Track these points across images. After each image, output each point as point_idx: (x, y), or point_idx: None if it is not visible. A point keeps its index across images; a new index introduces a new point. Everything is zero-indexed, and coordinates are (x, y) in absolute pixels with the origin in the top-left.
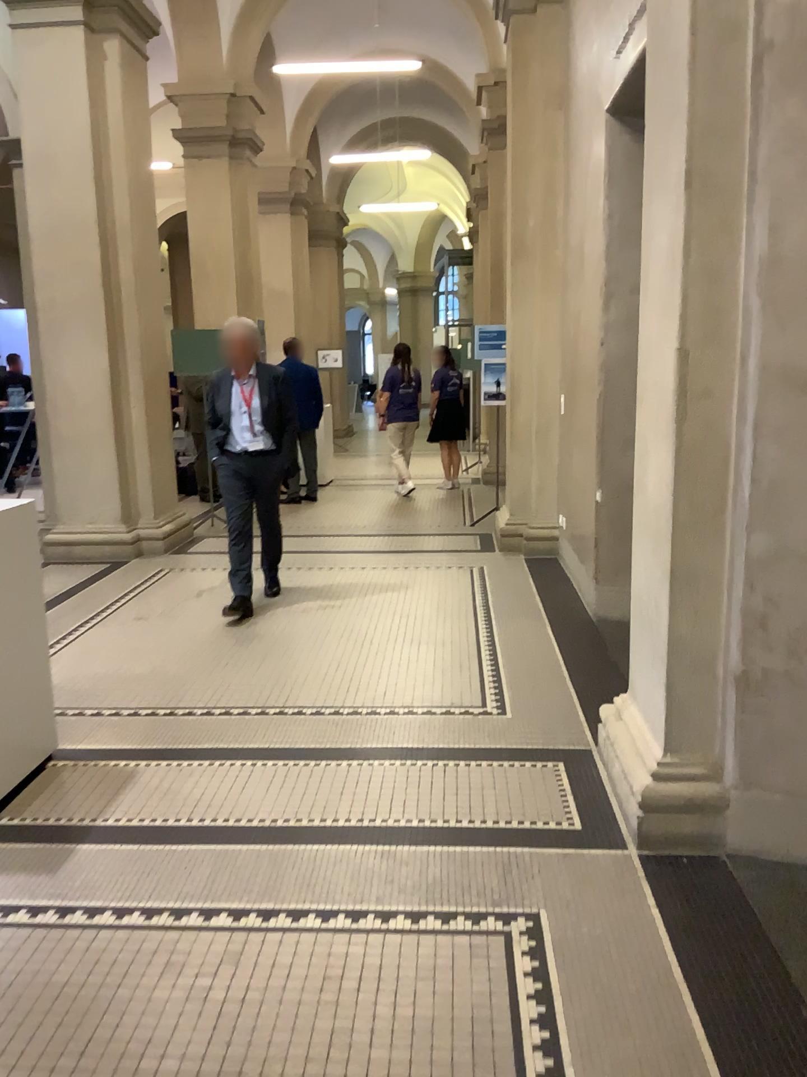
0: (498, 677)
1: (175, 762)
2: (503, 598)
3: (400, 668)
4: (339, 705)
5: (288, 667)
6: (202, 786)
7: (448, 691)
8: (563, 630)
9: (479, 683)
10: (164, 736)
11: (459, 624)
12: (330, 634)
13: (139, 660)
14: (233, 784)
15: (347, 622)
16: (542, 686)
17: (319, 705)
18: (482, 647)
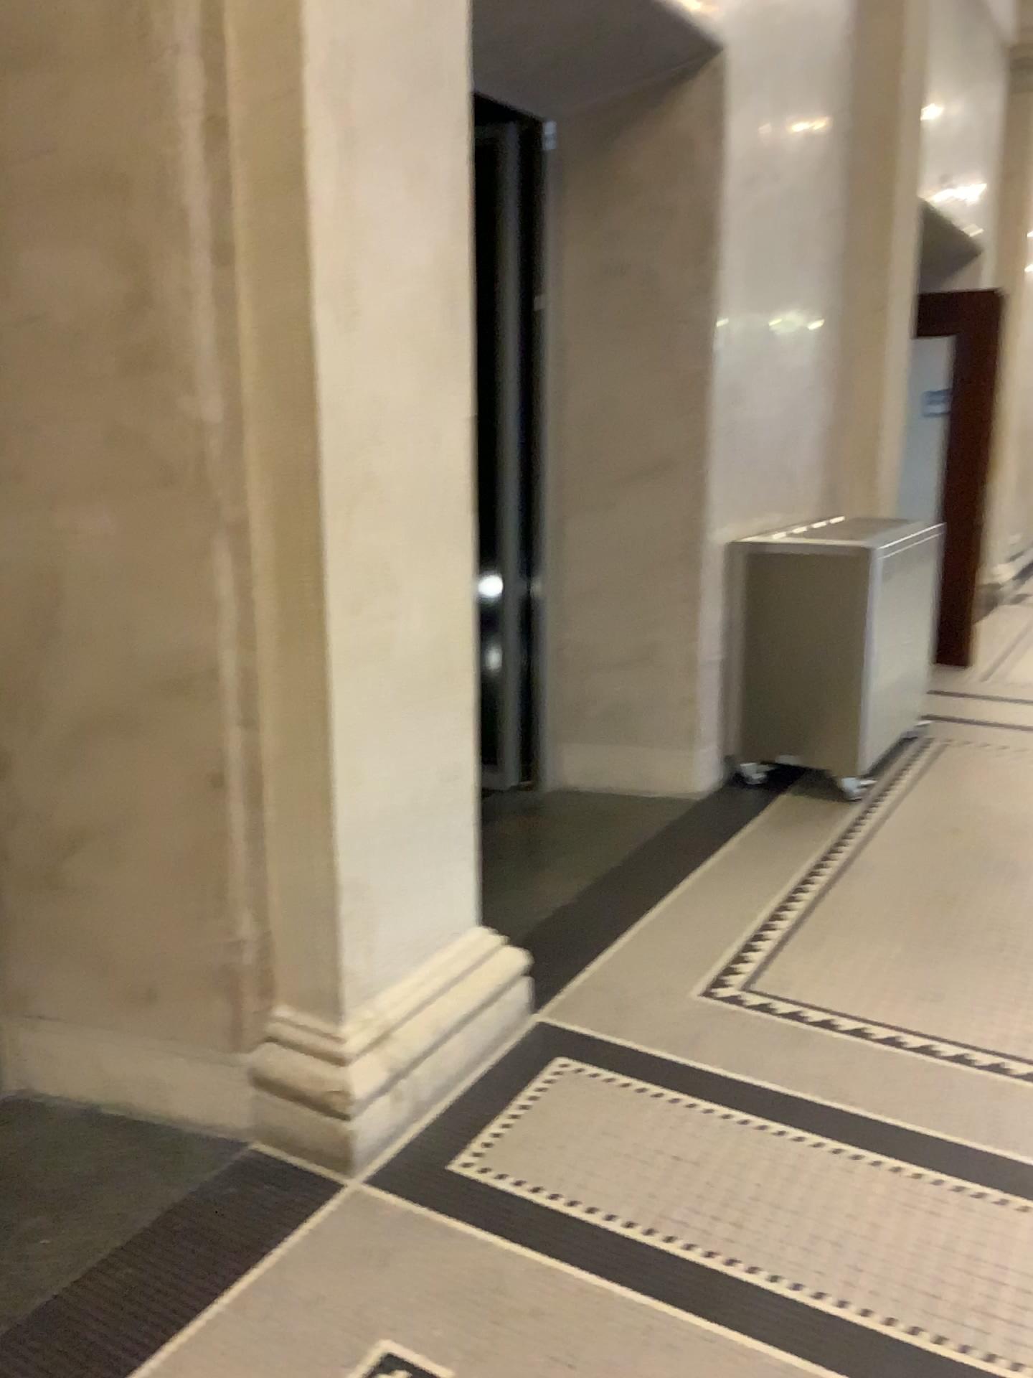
0: None
1: None
2: None
3: None
4: None
5: None
6: None
7: None
8: None
9: None
10: None
11: None
12: None
13: None
14: None
15: None
16: None
17: None
18: None
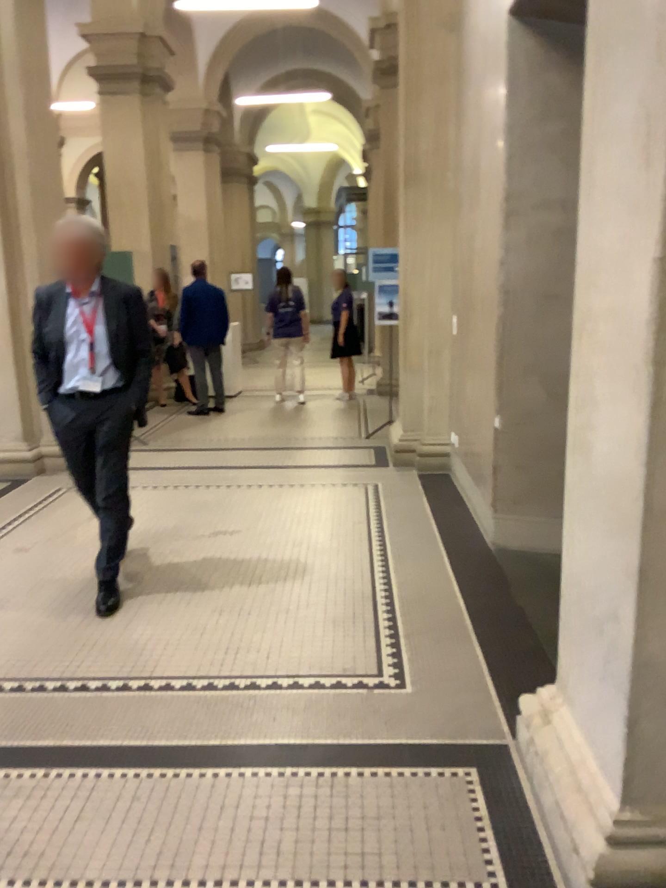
0: (395, 631)
1: (3, 773)
2: (398, 525)
3: (287, 618)
4: (216, 671)
5: (166, 616)
6: (26, 815)
7: (338, 650)
8: (461, 565)
9: (373, 639)
10: (1, 727)
11: (352, 558)
12: (216, 570)
13: (4, 608)
14: (66, 811)
15: (236, 556)
16: (444, 644)
17: (192, 672)
18: (377, 588)
